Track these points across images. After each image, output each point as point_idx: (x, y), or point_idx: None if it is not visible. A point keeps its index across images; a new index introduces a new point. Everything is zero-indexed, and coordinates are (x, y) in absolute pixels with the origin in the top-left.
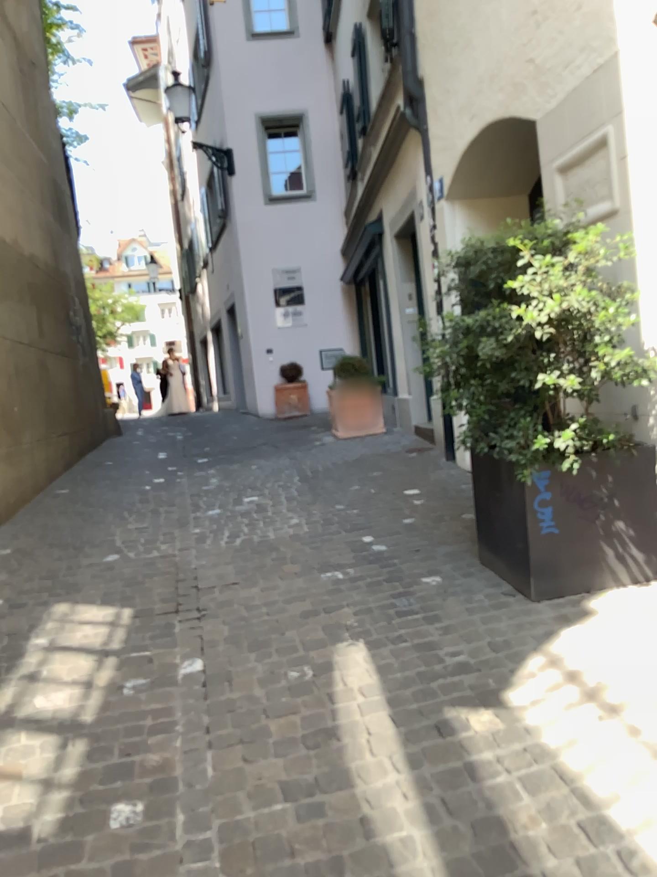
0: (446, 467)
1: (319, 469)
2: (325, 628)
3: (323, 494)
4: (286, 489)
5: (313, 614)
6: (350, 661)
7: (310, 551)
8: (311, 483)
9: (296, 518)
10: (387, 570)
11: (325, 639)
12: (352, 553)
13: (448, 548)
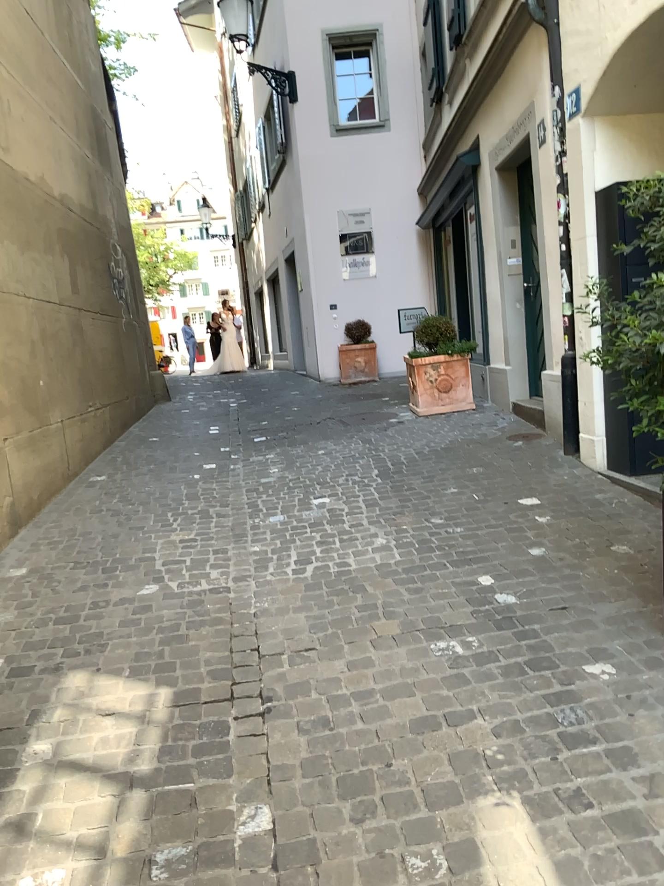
0: (565, 464)
1: (403, 460)
2: (452, 757)
3: (412, 498)
4: (365, 489)
5: (430, 723)
6: (507, 844)
7: (408, 594)
8: (396, 481)
9: (382, 537)
10: (525, 640)
11: (455, 782)
12: (468, 603)
13: (607, 606)
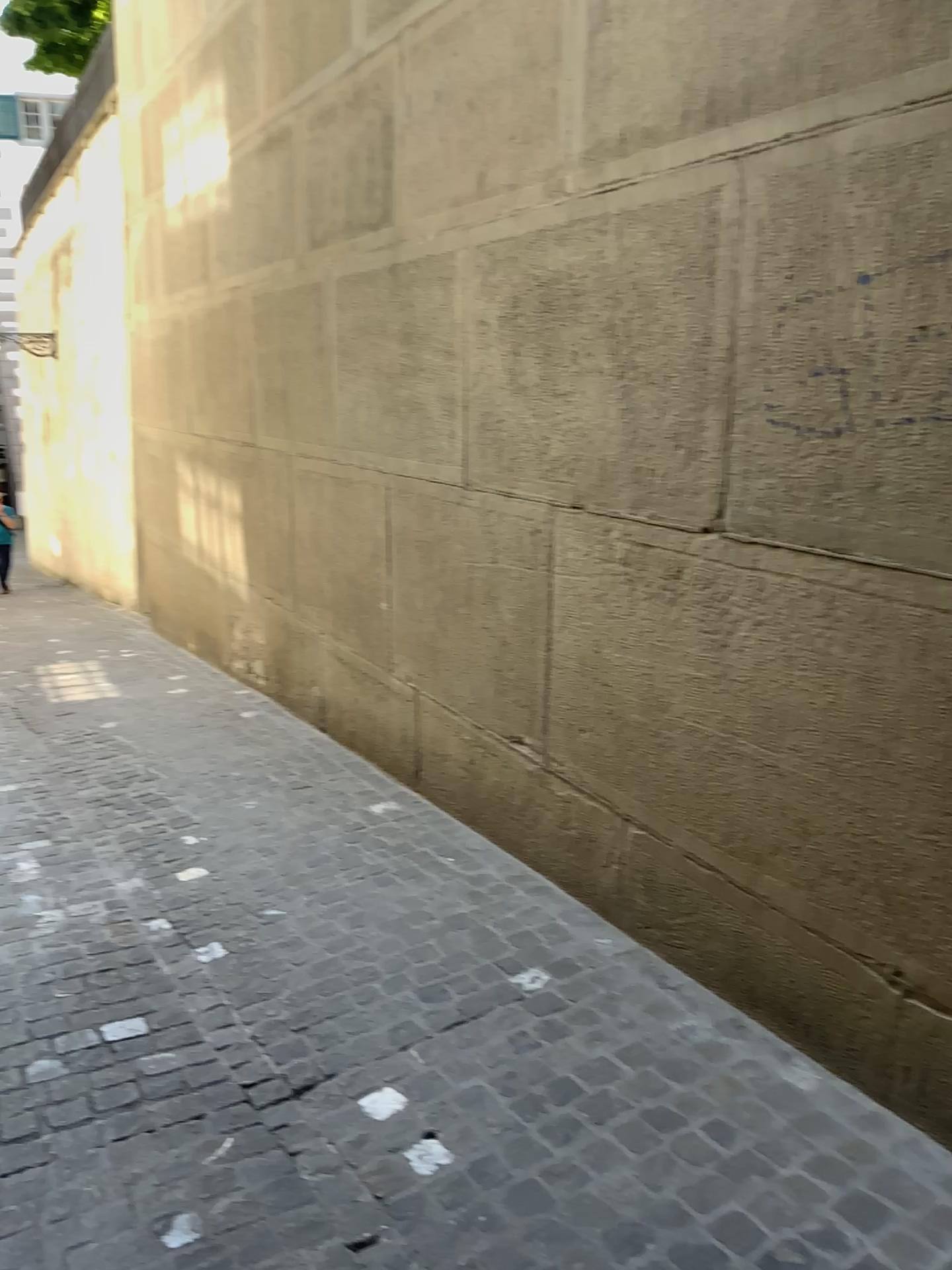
0: None
1: None
2: None
3: None
4: None
5: None
6: None
7: None
8: None
9: None
10: None
11: None
12: None
13: None
